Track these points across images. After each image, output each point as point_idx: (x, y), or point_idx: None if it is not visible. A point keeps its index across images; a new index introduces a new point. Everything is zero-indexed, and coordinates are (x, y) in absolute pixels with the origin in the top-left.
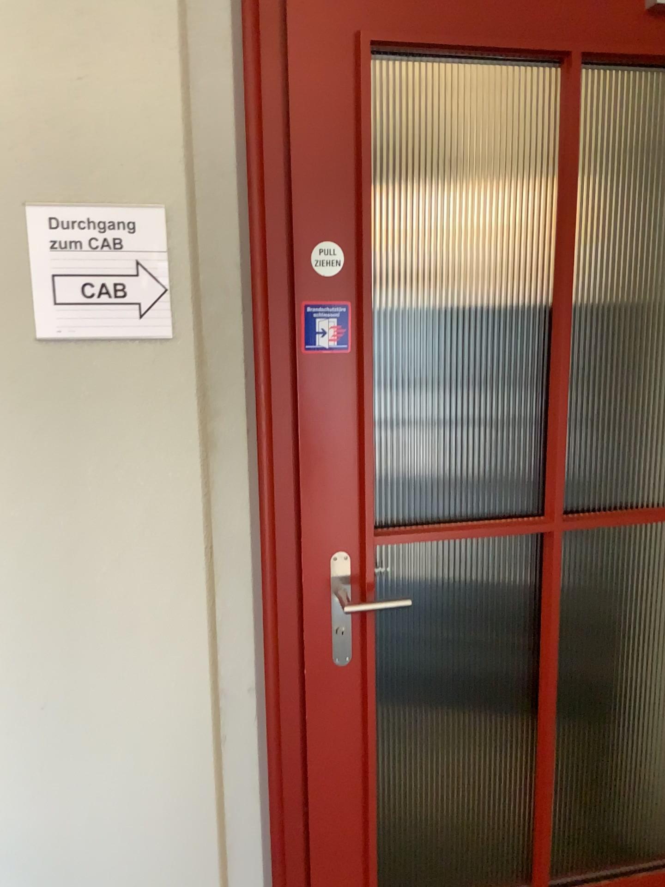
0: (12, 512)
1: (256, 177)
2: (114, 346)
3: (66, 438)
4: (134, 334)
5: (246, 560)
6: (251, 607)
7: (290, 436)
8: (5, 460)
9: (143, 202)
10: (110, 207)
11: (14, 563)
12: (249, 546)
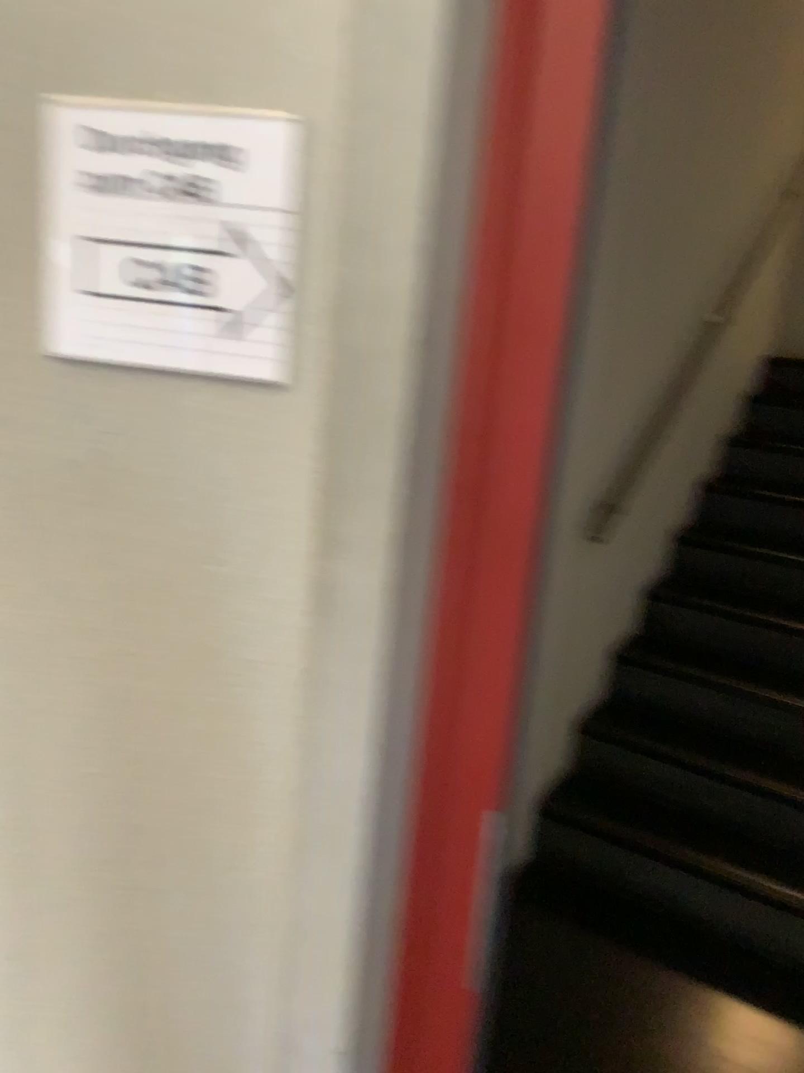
0: None
1: (516, 69)
2: (183, 386)
3: (87, 540)
4: (215, 369)
5: (362, 834)
6: (361, 918)
7: (508, 607)
8: None
9: (265, 105)
10: (203, 112)
11: None
12: (371, 810)
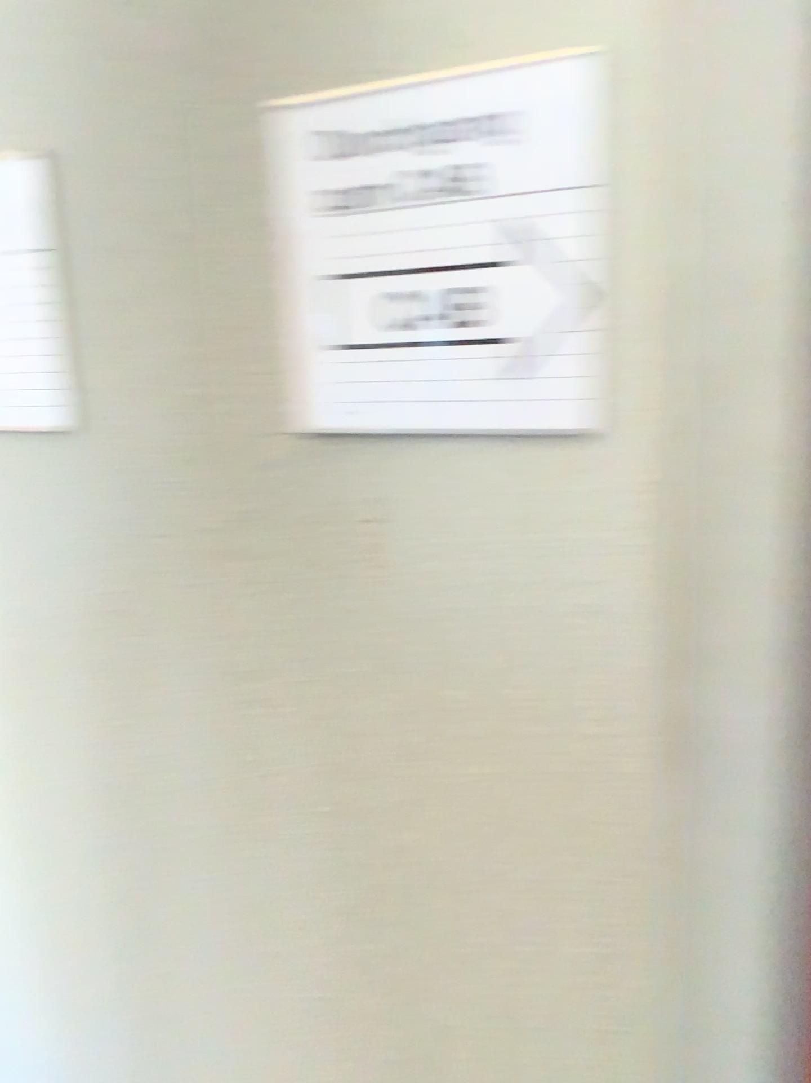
0: (266, 784)
1: None
2: (465, 449)
3: (361, 654)
4: (506, 421)
5: (771, 1079)
6: None
7: None
8: (255, 677)
9: (549, 45)
10: (465, 76)
11: (269, 881)
12: (784, 1047)
